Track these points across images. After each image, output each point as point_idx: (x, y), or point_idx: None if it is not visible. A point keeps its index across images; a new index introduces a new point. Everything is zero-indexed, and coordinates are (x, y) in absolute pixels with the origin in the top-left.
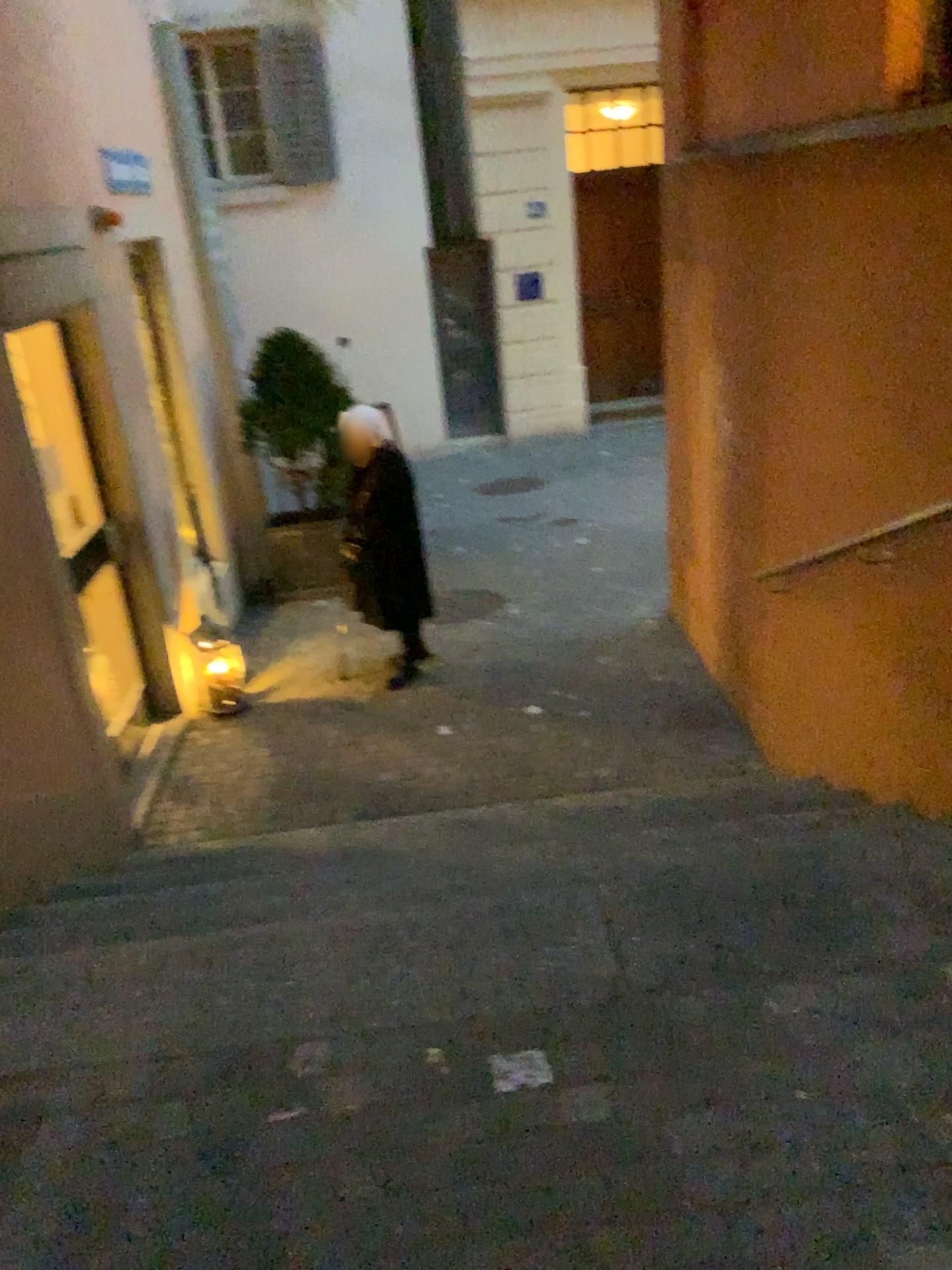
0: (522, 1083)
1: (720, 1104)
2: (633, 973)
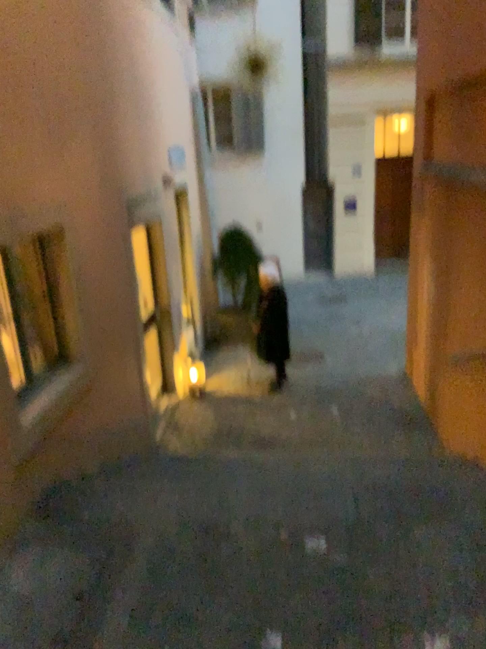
0: (314, 545)
1: (388, 562)
2: (361, 514)
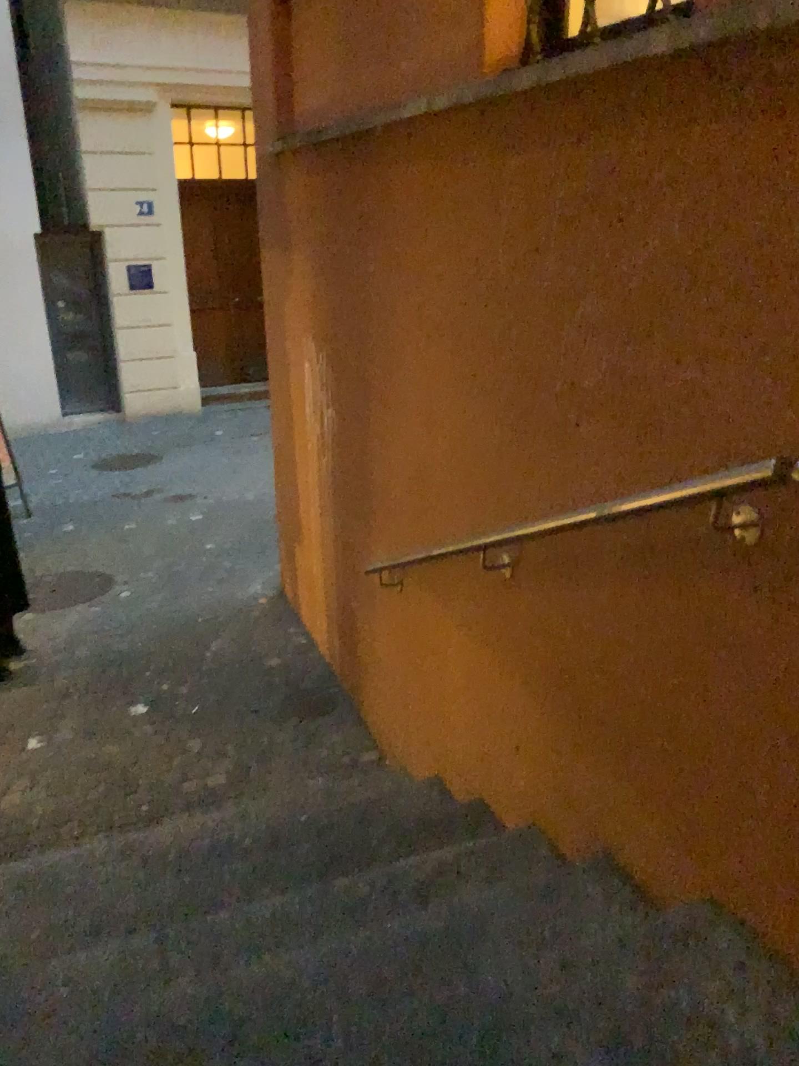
0: None
1: None
2: None
